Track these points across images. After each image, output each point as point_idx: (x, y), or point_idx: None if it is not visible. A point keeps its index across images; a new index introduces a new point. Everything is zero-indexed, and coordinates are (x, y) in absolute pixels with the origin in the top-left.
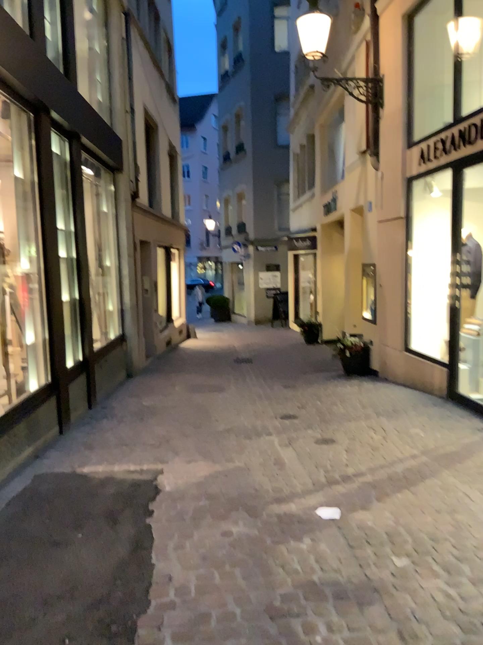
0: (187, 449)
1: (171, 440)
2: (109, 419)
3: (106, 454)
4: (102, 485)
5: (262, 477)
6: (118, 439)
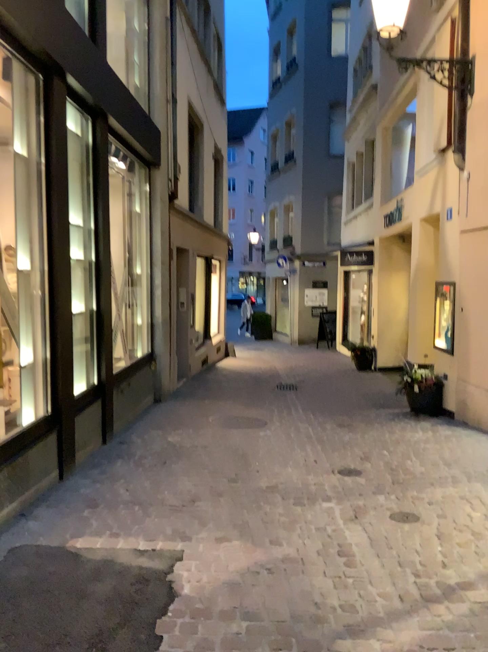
0: (219, 517)
1: (199, 499)
2: (125, 460)
3: (111, 518)
4: (96, 577)
5: (323, 580)
6: (131, 494)
